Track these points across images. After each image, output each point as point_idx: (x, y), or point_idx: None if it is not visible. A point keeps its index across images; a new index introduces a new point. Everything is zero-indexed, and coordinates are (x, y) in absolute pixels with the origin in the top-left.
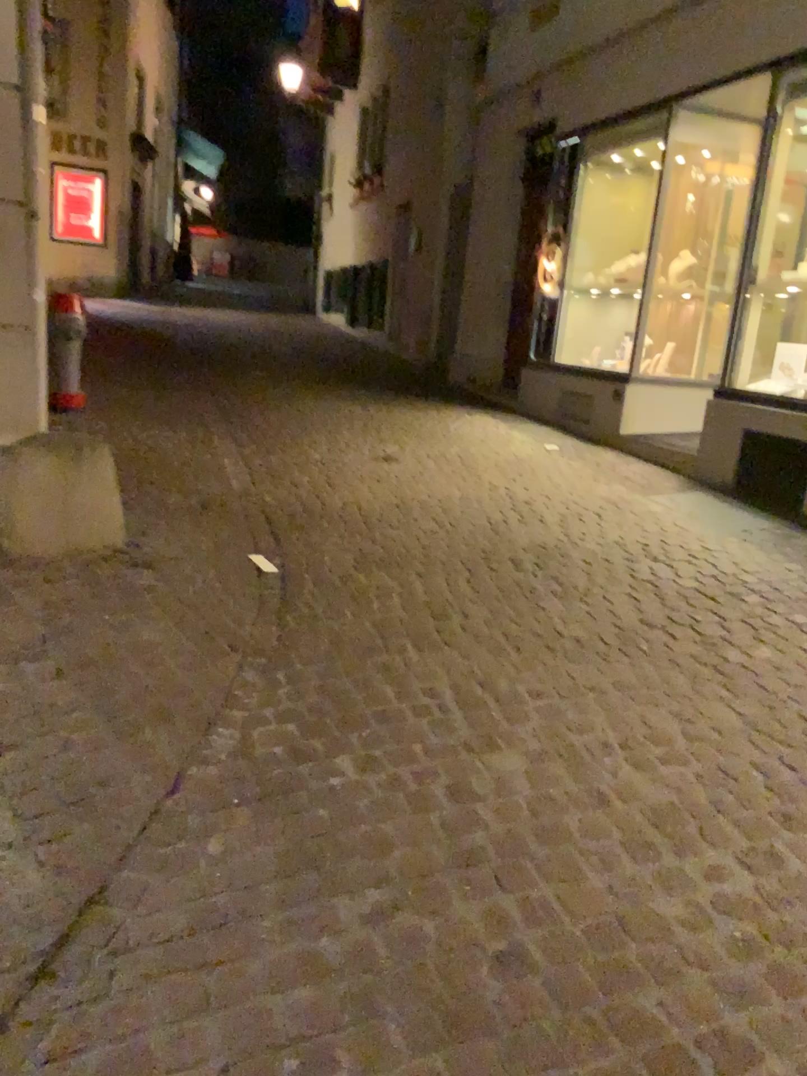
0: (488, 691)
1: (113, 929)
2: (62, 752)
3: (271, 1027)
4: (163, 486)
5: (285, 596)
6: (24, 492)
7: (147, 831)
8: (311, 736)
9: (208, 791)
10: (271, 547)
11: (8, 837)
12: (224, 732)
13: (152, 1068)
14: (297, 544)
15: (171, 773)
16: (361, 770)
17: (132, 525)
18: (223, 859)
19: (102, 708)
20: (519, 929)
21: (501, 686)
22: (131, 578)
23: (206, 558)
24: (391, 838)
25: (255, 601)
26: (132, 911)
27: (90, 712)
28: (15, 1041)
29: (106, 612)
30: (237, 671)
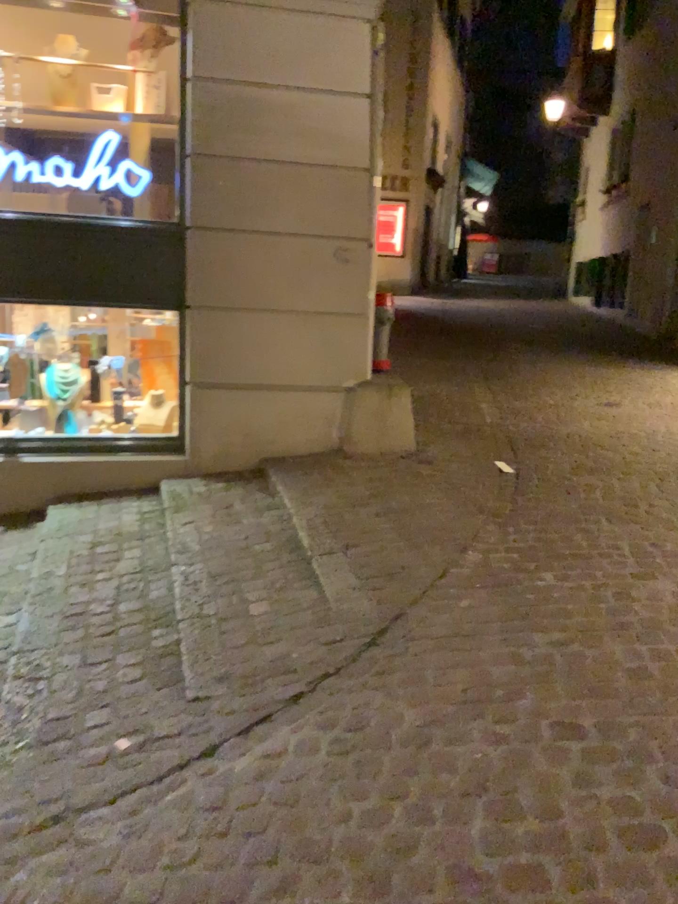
0: (654, 547)
1: (409, 628)
2: (381, 551)
3: (490, 674)
4: (441, 418)
5: (519, 485)
6: (358, 414)
7: (428, 591)
8: (527, 559)
9: (462, 578)
10: (512, 457)
11: (354, 584)
12: (473, 552)
13: (428, 680)
14: (531, 456)
15: (441, 567)
16: (557, 577)
17: (420, 439)
18: (469, 607)
19: (403, 533)
20: (643, 656)
21: (664, 545)
22: (420, 468)
23: (467, 461)
24: (571, 609)
25: (498, 486)
26: (419, 623)
27: (396, 534)
28: (362, 663)
29: (404, 485)
30: (484, 523)
